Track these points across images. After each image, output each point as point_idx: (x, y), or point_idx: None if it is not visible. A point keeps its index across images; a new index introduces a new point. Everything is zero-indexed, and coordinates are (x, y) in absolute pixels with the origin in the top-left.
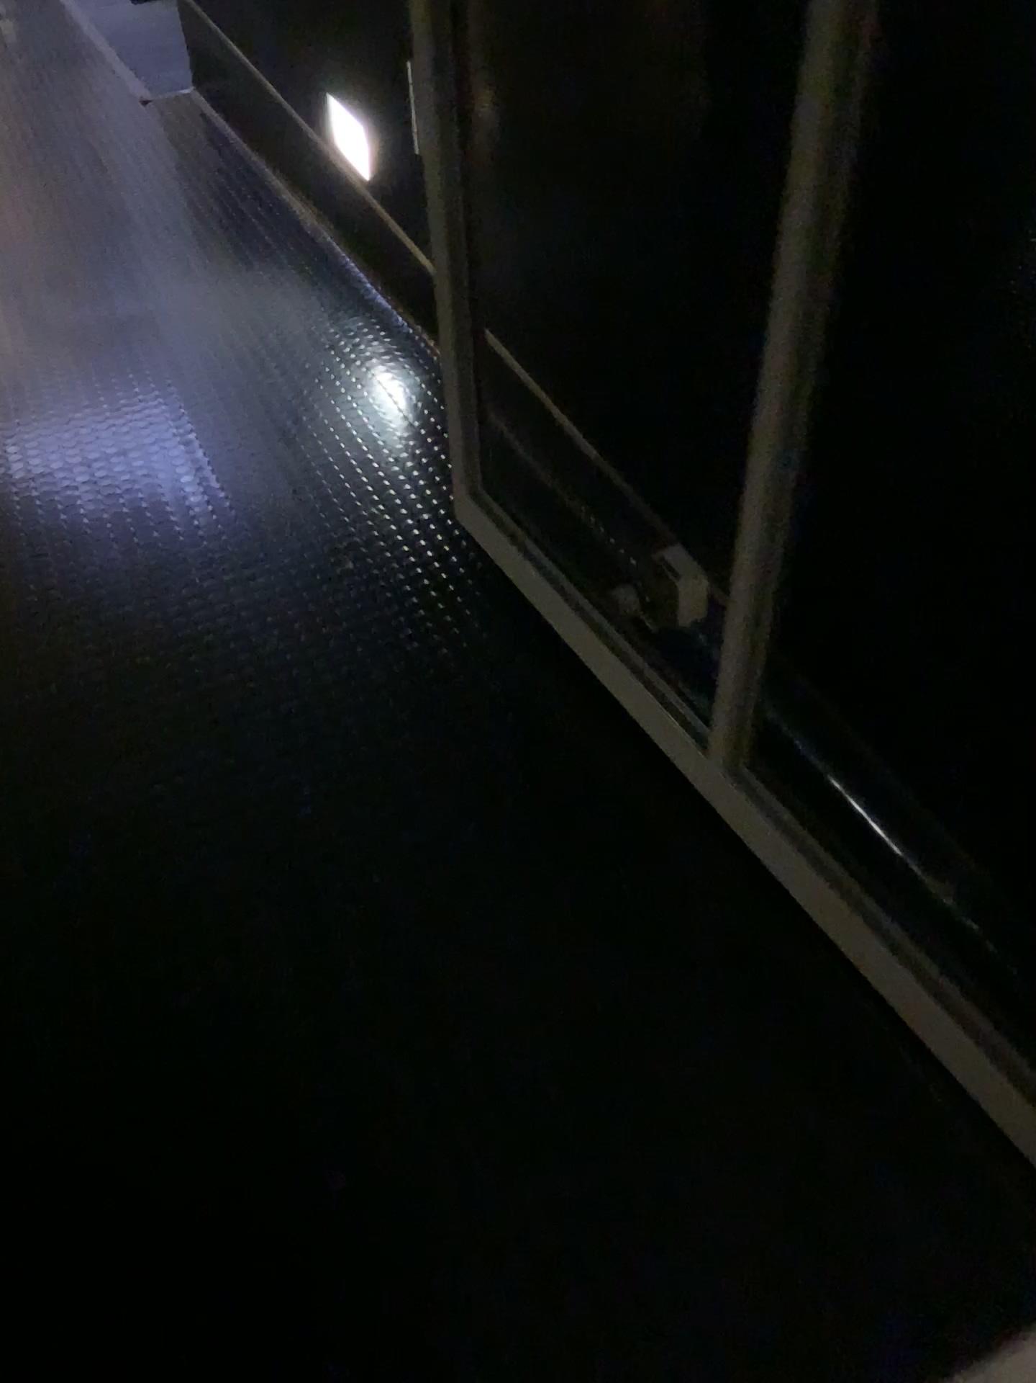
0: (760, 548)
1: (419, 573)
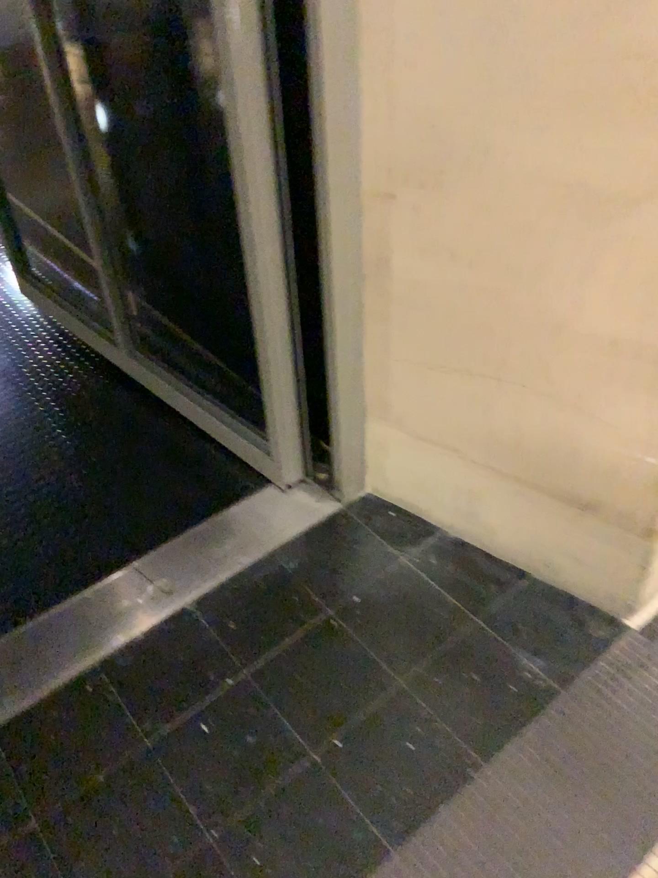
0: (97, 235)
1: (6, 323)
